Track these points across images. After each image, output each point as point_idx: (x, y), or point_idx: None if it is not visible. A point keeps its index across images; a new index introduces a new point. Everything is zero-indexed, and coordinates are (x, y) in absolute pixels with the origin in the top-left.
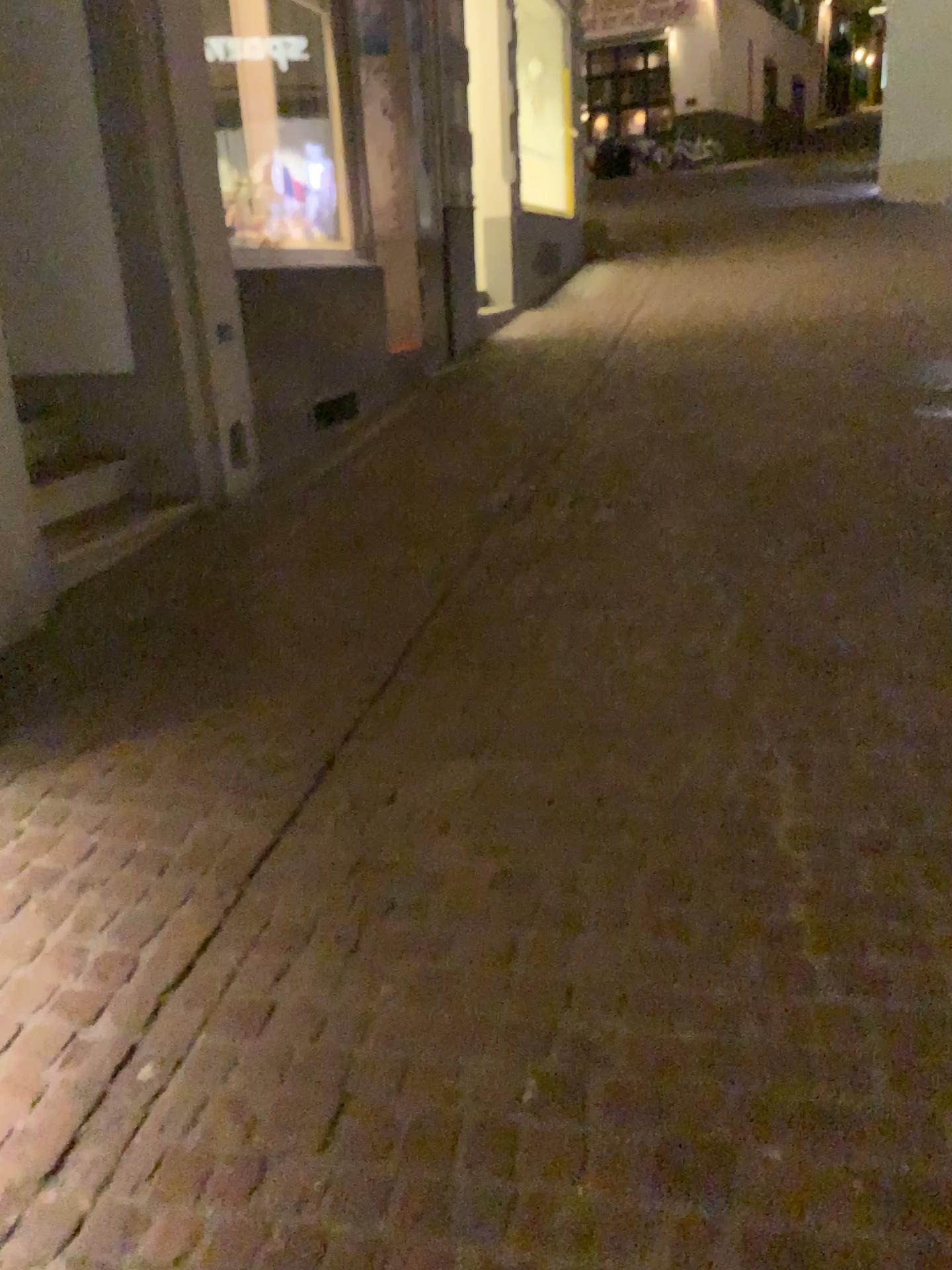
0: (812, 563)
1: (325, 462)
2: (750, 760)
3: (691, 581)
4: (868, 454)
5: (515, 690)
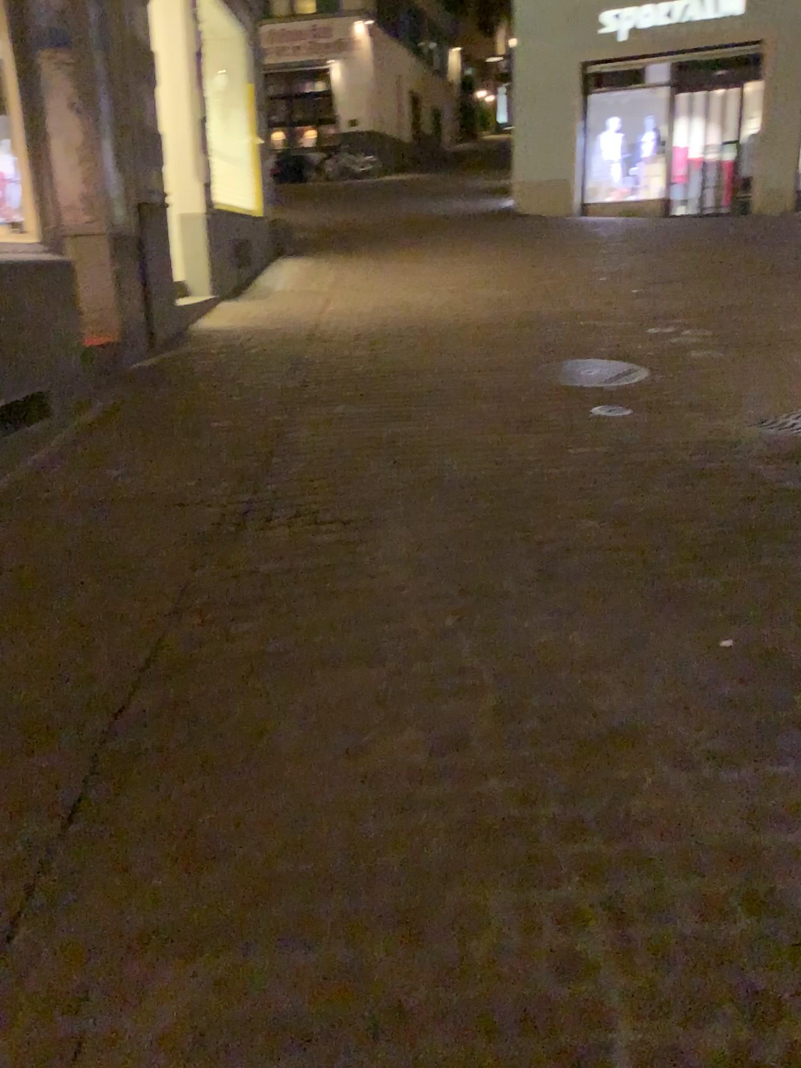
0: (550, 595)
1: (13, 473)
2: (557, 928)
3: (431, 626)
4: (570, 458)
5: (244, 820)
